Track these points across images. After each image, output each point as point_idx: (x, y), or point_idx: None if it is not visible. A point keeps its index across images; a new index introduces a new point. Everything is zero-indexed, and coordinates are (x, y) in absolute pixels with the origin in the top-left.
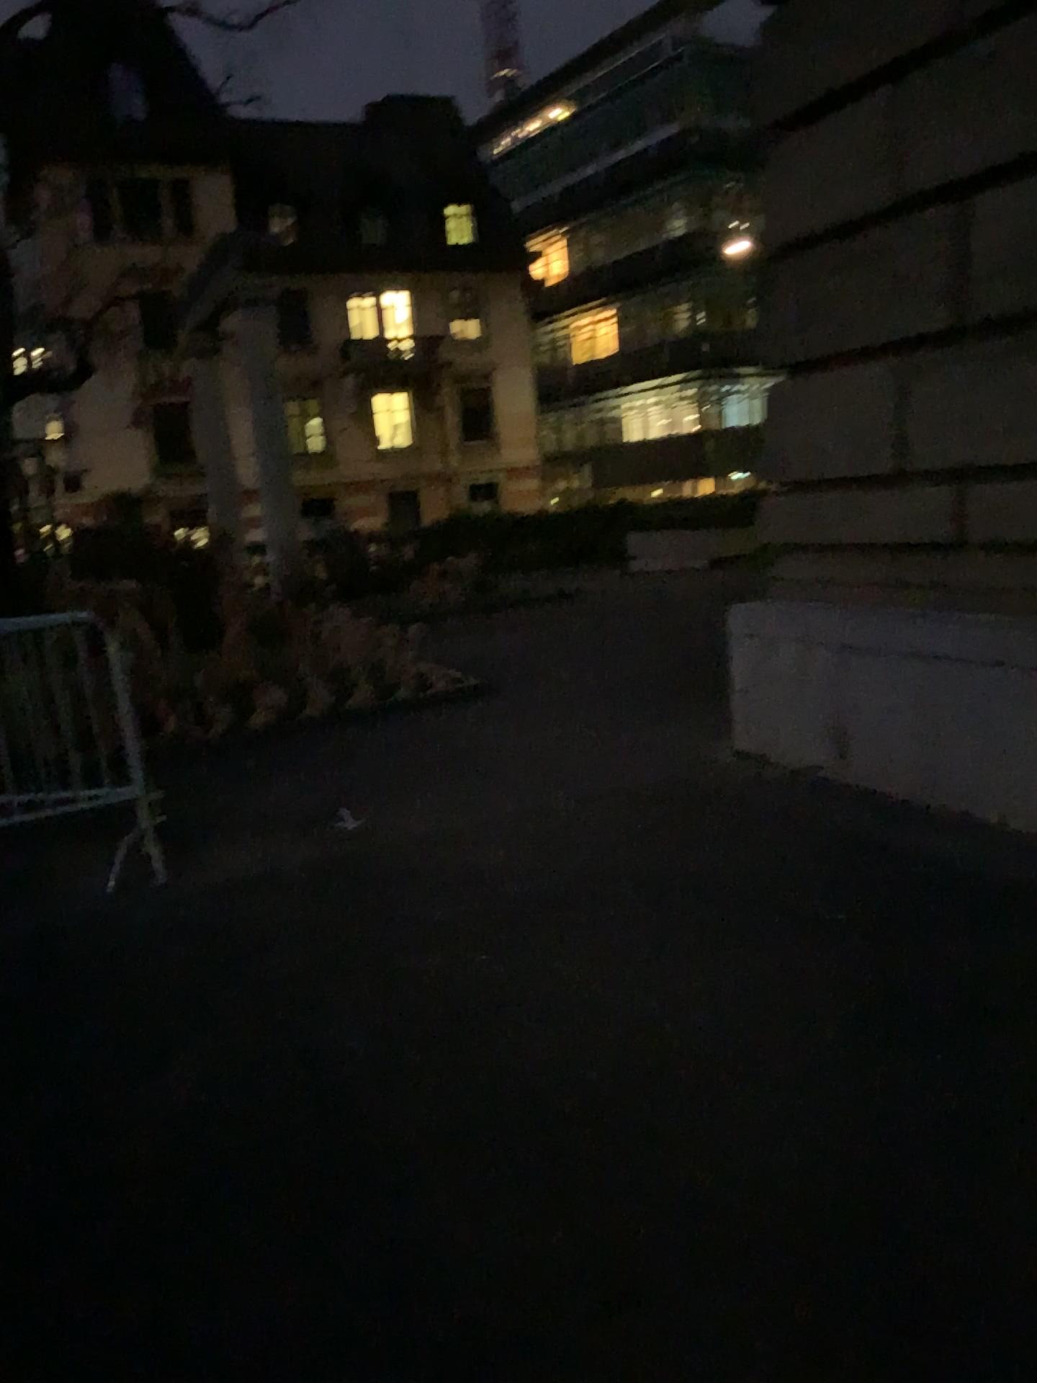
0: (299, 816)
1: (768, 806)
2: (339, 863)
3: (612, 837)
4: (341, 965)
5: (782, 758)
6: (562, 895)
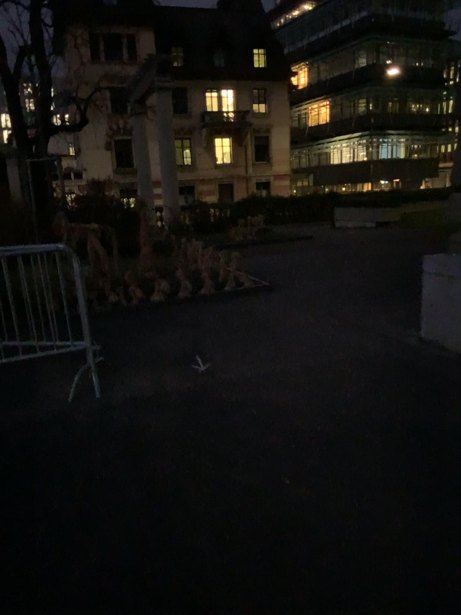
0: (175, 359)
1: (451, 380)
2: (197, 394)
3: (358, 394)
4: (199, 477)
5: (451, 346)
6: (333, 435)
